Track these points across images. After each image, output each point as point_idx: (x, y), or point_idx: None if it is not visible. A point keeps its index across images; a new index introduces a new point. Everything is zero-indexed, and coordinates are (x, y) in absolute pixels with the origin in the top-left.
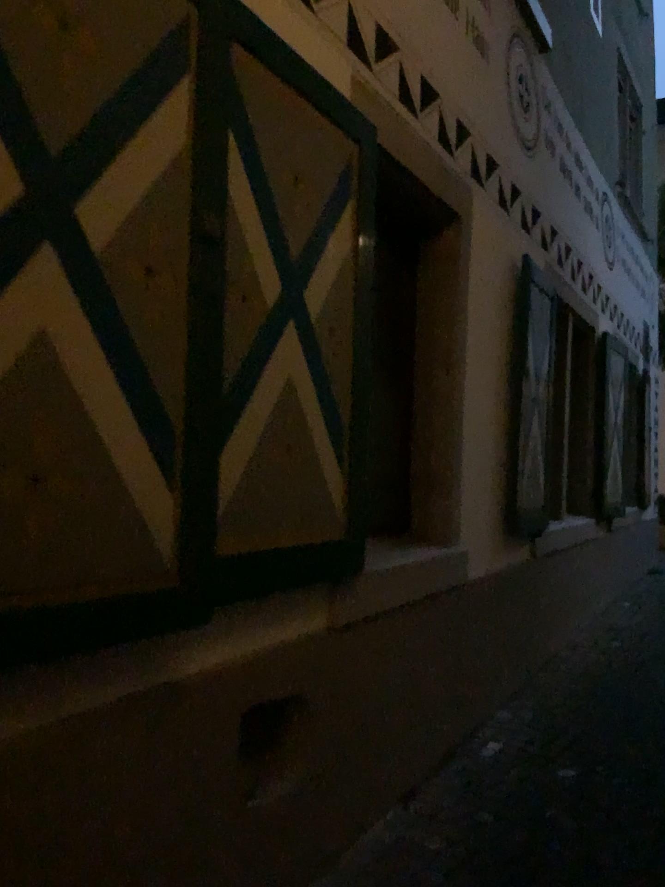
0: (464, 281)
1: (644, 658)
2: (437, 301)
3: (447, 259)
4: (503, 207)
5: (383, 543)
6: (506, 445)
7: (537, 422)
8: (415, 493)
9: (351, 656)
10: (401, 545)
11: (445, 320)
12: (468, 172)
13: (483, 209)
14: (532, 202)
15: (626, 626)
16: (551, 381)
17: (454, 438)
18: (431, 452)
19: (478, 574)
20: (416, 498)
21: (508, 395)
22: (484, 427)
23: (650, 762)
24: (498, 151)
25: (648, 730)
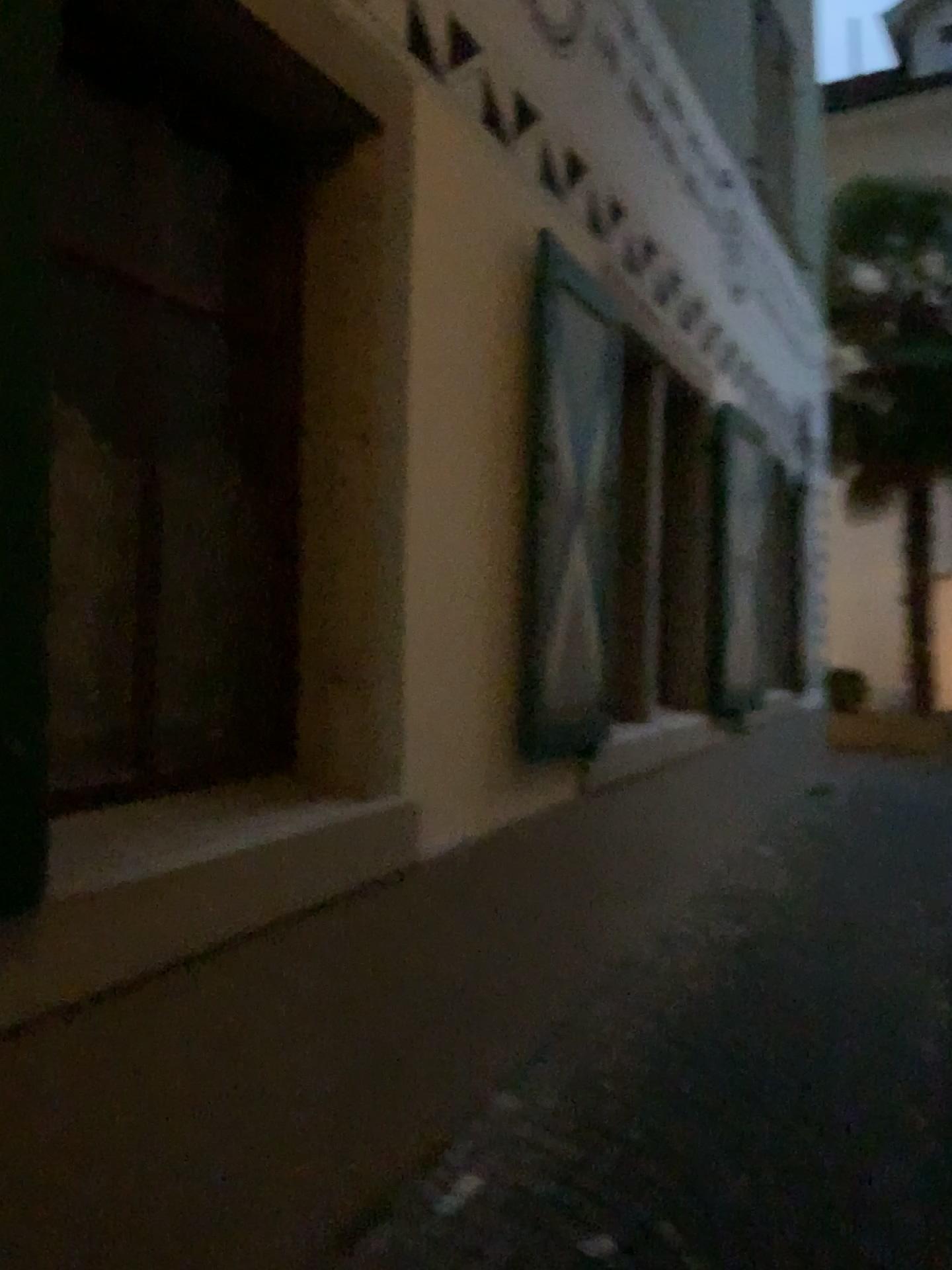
0: (391, 261)
1: (783, 962)
2: (339, 301)
3: (356, 213)
4: (498, 136)
5: (209, 804)
6: (515, 594)
7: (585, 550)
8: (306, 692)
9: (36, 1098)
10: (255, 804)
11: (354, 338)
12: (402, 41)
13: (442, 124)
14: (570, 147)
15: (760, 900)
16: (612, 477)
17: (378, 580)
18: (332, 609)
19: (451, 844)
20: (308, 703)
21: (517, 499)
22: (457, 559)
23: (768, 1211)
24: (482, 24)
25: (774, 1125)
